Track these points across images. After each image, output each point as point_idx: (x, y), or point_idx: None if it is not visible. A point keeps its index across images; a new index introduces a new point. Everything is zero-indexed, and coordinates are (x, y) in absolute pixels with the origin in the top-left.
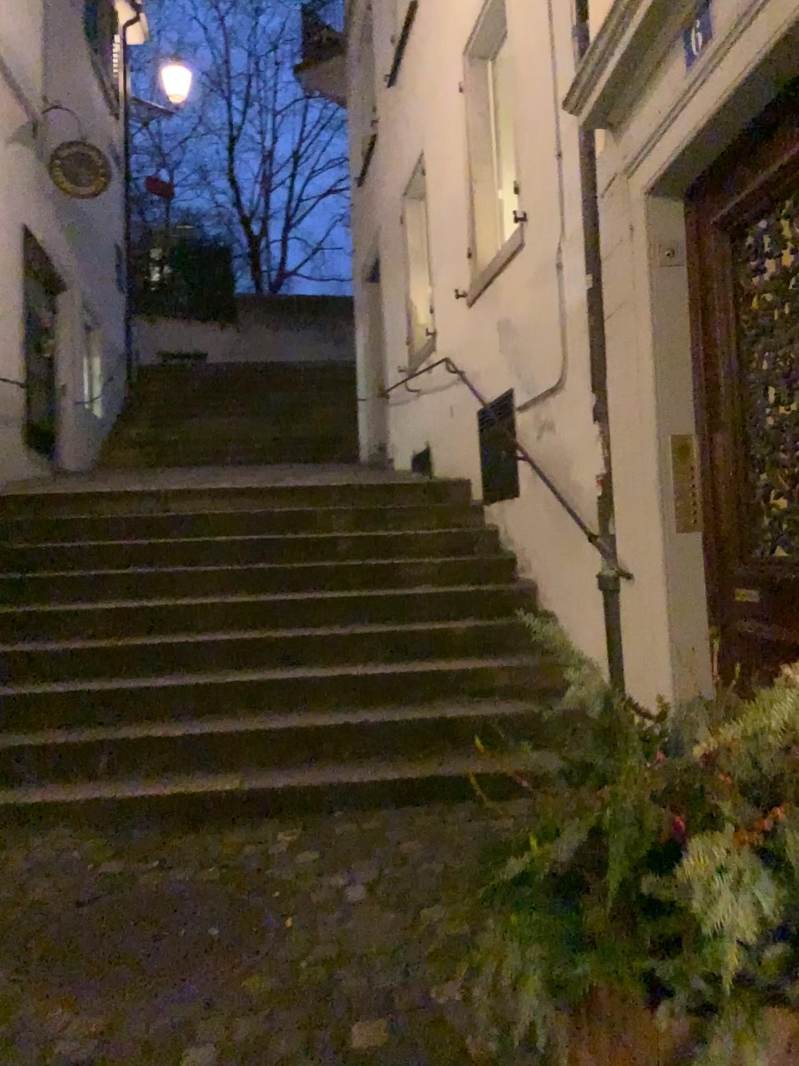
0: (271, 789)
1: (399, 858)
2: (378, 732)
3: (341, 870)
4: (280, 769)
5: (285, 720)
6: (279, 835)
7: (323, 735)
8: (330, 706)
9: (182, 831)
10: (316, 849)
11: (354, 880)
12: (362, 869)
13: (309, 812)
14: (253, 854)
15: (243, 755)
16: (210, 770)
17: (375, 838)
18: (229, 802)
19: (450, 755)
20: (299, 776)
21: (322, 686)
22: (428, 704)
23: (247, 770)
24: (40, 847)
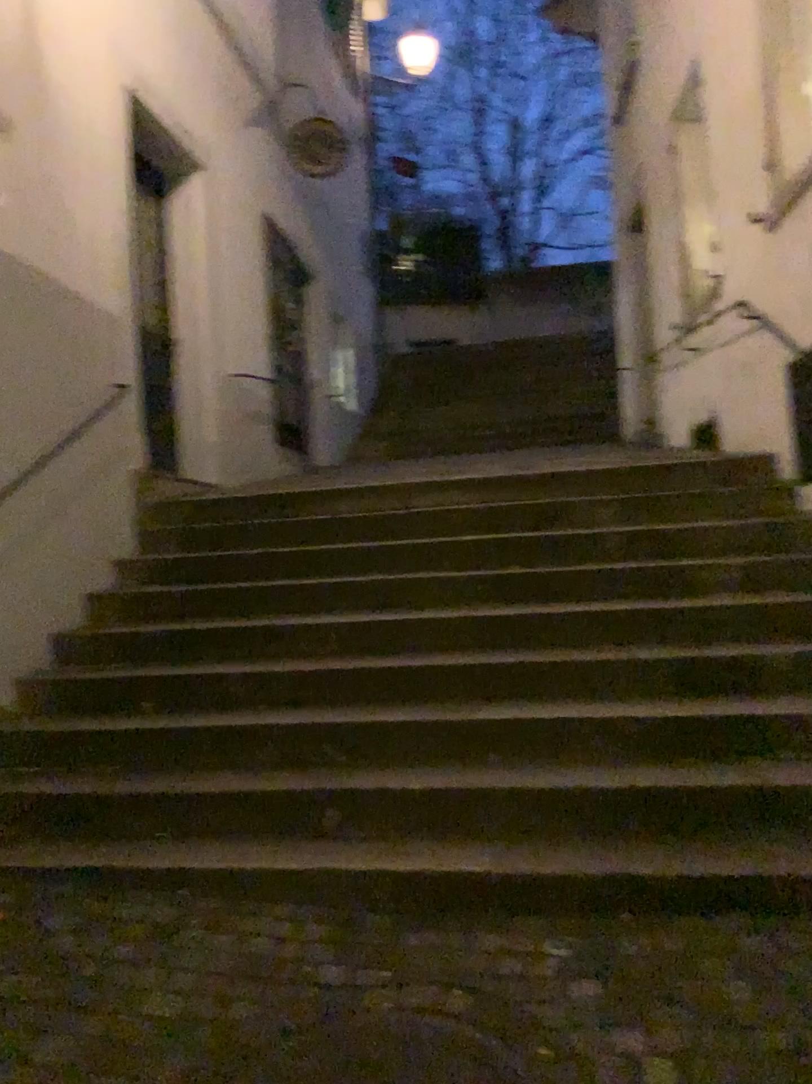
0: (534, 875)
1: (725, 1018)
2: (674, 796)
3: (636, 1023)
4: (546, 843)
5: (550, 774)
6: (545, 948)
7: (600, 797)
8: (608, 756)
9: (421, 928)
10: (599, 982)
11: (658, 1049)
12: (668, 1028)
13: (586, 914)
14: (512, 978)
15: (498, 818)
16: (457, 839)
17: (683, 972)
18: (480, 886)
19: (781, 838)
20: (570, 857)
21: (596, 727)
22: (743, 760)
23: (502, 843)
24: (250, 936)
